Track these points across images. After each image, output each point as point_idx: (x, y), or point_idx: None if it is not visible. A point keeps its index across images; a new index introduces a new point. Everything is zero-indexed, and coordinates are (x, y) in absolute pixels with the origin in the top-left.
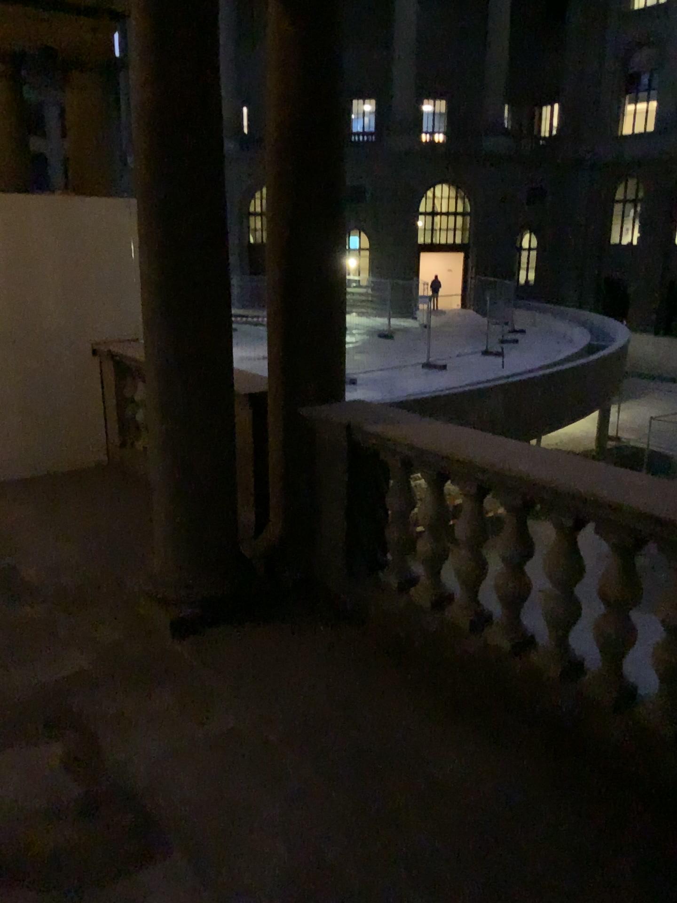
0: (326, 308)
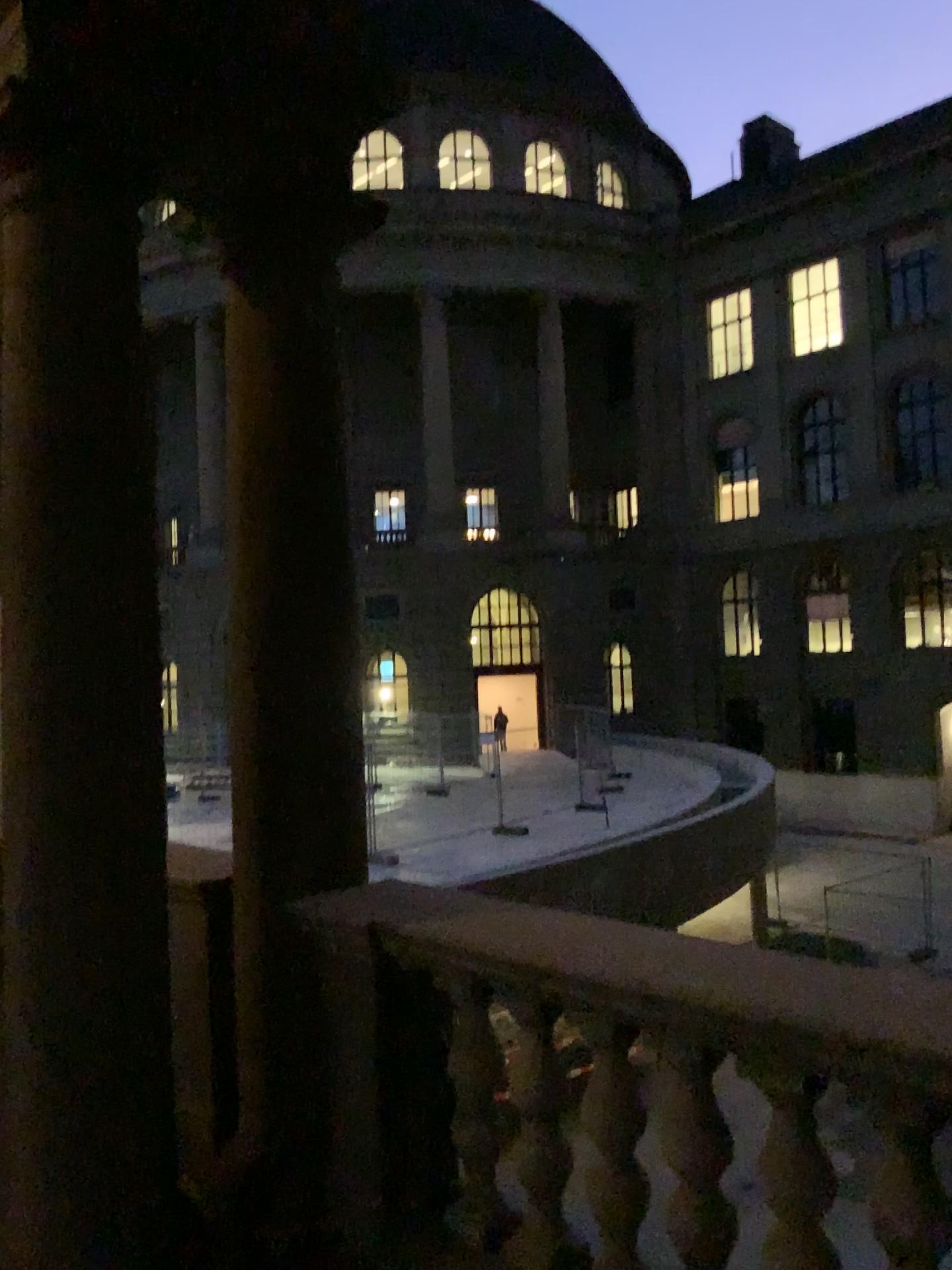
0: (331, 725)
